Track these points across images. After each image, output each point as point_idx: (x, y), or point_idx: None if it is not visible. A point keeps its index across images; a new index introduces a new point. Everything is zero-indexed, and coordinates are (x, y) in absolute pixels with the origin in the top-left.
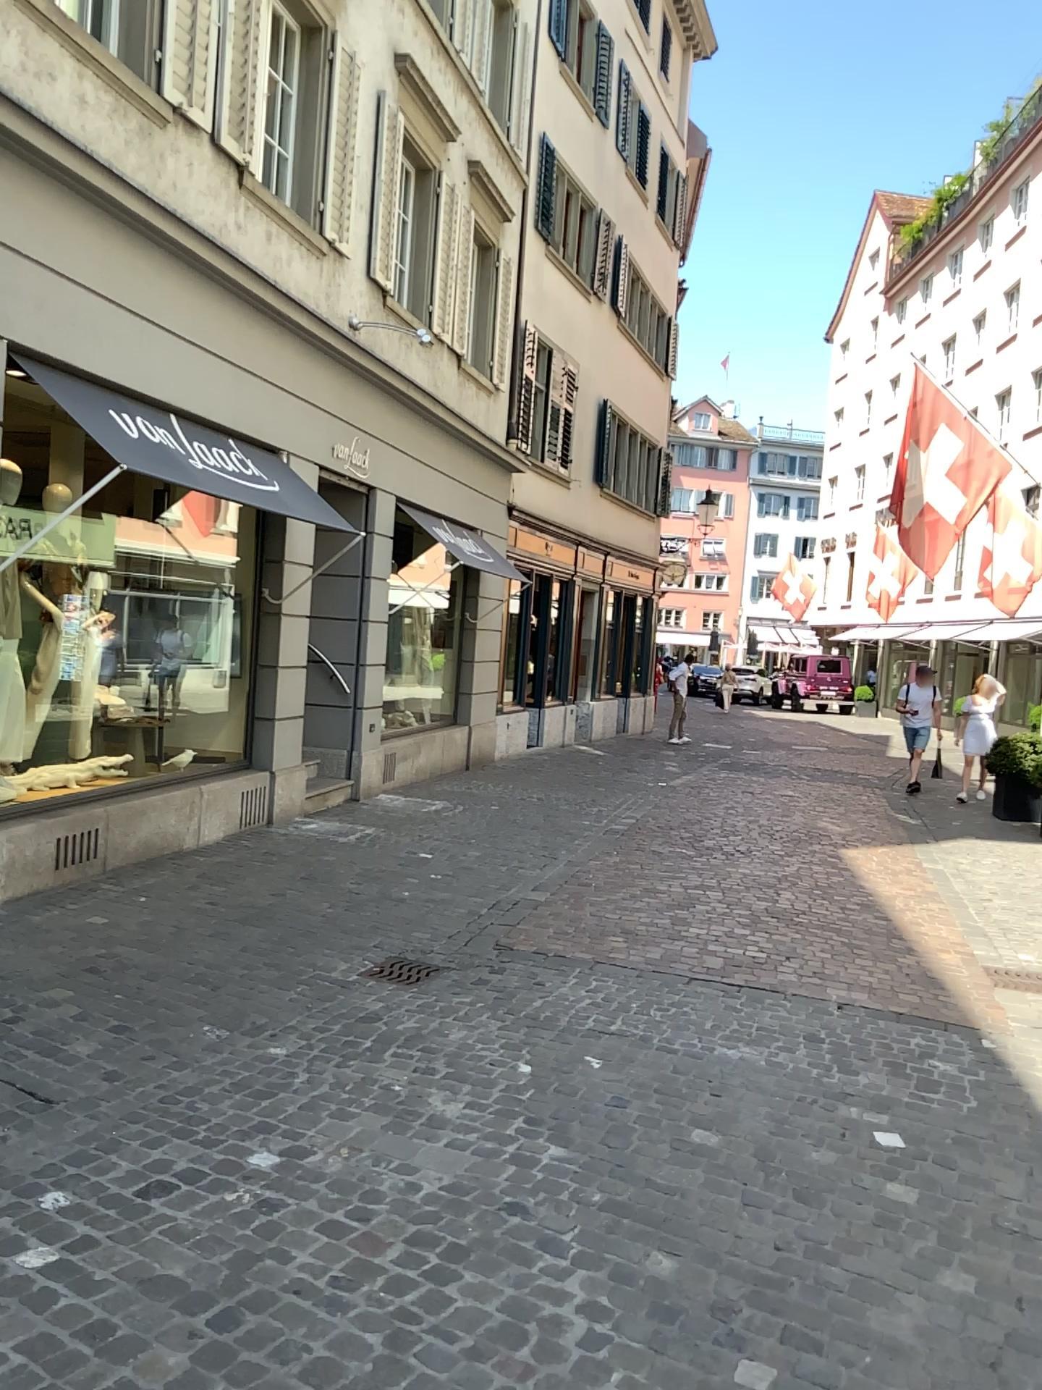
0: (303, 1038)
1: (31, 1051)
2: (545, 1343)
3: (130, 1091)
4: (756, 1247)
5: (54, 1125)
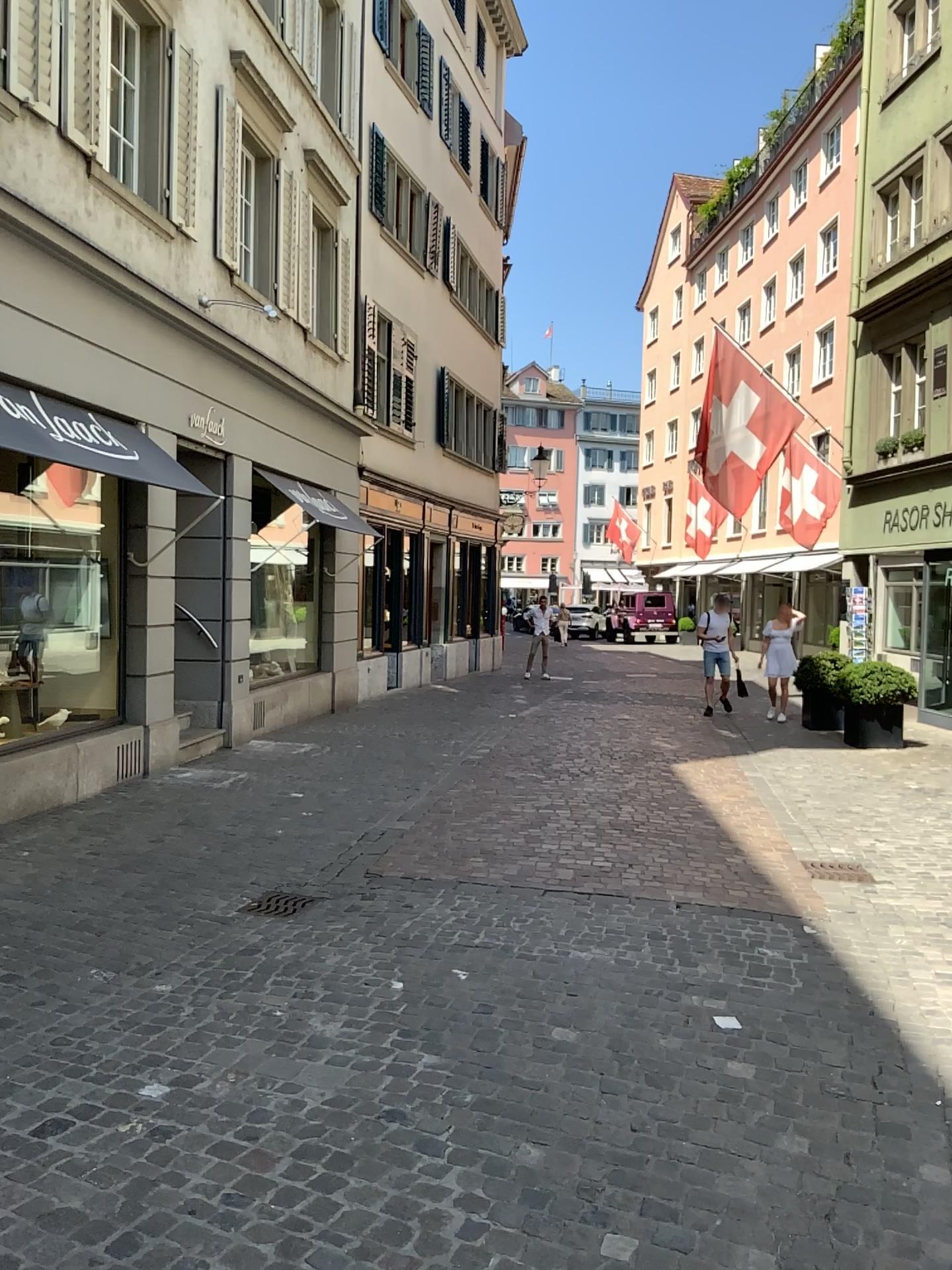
0: (188, 972)
1: None
2: (428, 1235)
3: (23, 1035)
4: (616, 1128)
5: None
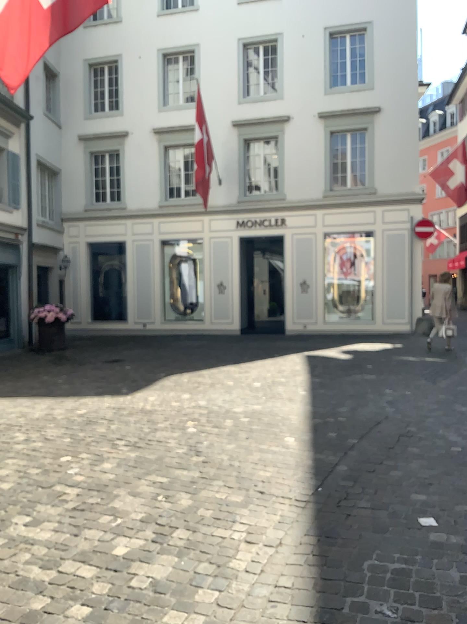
0: None
1: None
2: None
3: None
4: None
5: None
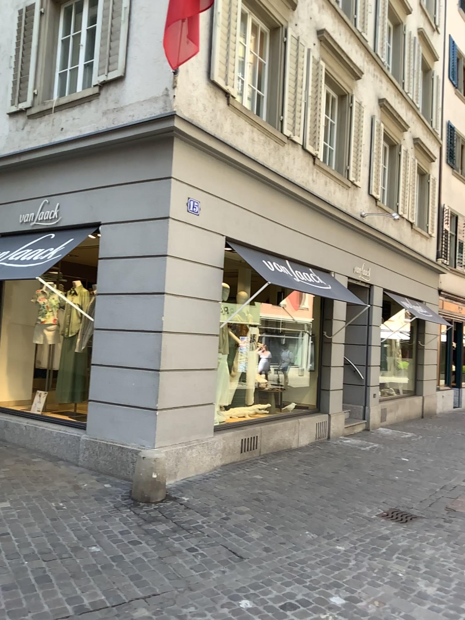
0: (351, 543)
1: (233, 533)
2: None
3: (275, 558)
4: None
5: (244, 569)
